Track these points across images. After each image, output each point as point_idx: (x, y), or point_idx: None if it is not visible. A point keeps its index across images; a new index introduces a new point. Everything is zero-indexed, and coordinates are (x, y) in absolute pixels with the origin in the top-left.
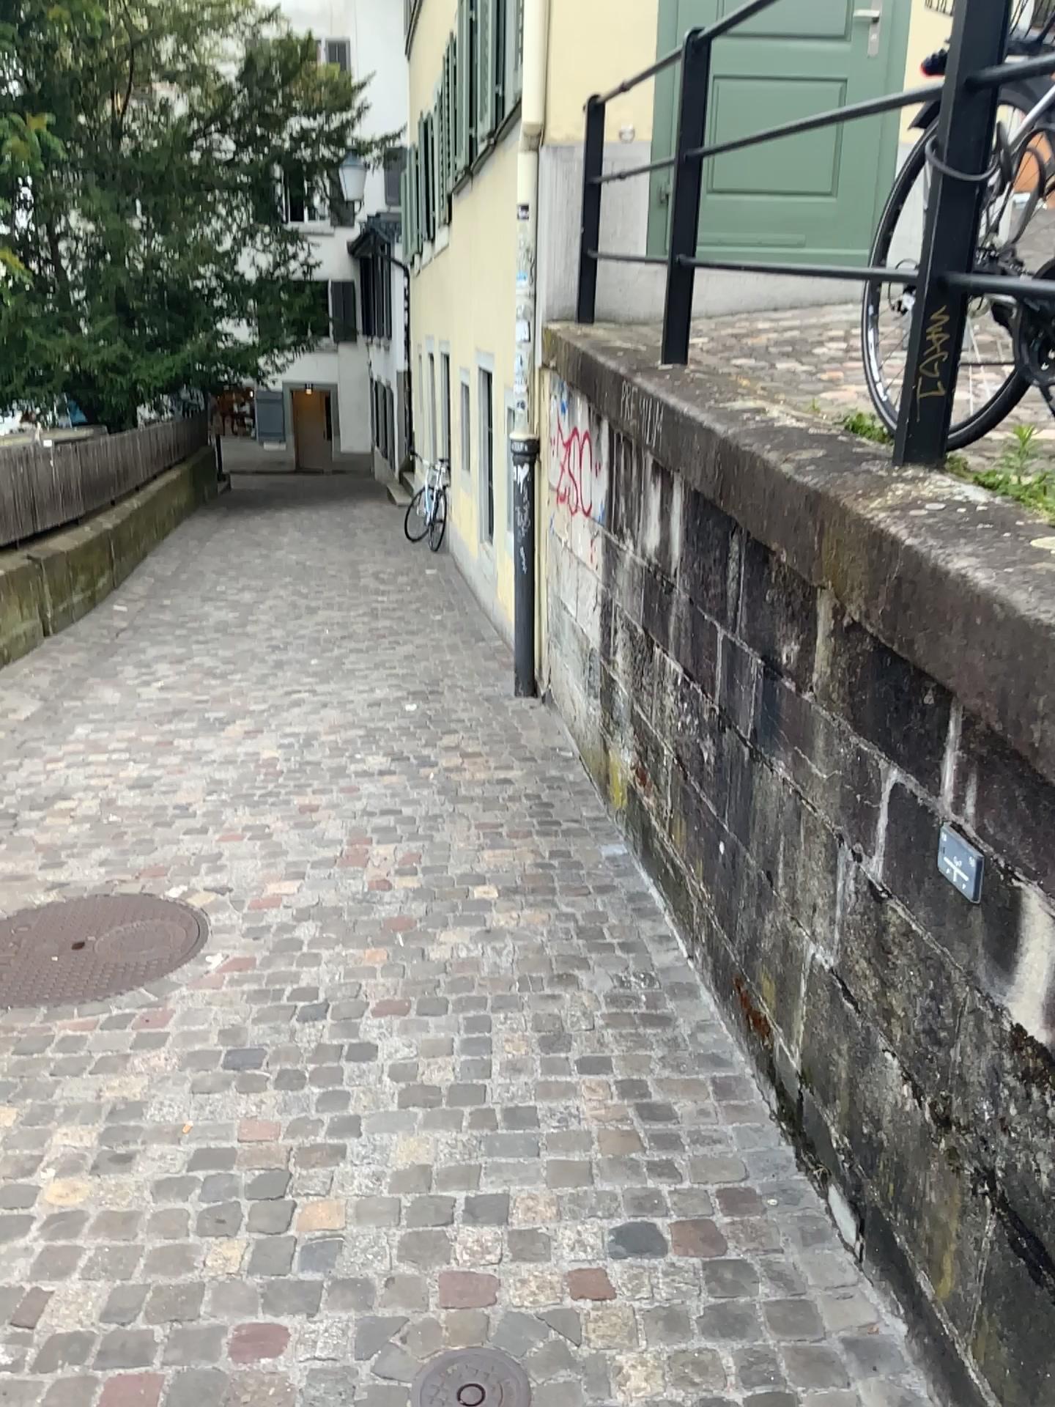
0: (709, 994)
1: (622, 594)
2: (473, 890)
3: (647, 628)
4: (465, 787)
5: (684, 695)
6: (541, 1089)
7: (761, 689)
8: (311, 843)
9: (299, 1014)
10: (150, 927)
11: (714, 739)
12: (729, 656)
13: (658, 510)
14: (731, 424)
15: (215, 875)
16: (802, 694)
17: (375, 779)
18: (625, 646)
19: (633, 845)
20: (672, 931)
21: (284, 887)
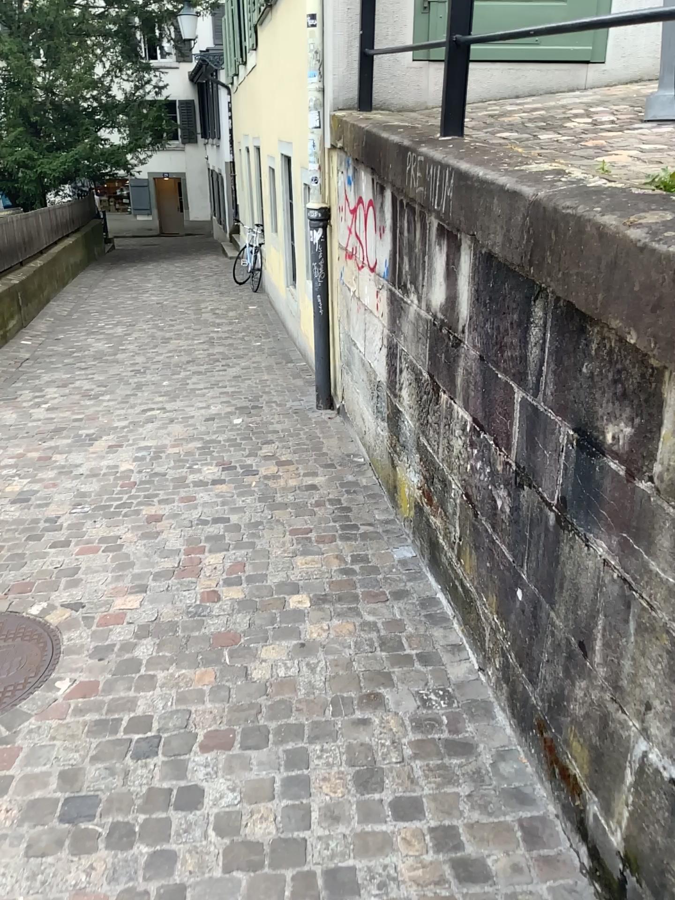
0: (504, 716)
1: (407, 341)
2: (289, 601)
3: (432, 373)
4: (280, 496)
5: (472, 441)
6: (360, 844)
7: (570, 461)
8: (154, 555)
9: (133, 749)
10: (11, 647)
11: (507, 489)
12: (527, 418)
13: (442, 271)
14: (536, 188)
15: (72, 591)
16: (637, 484)
17: (208, 490)
18: (410, 385)
19: (420, 550)
20: (461, 640)
21: (128, 603)
